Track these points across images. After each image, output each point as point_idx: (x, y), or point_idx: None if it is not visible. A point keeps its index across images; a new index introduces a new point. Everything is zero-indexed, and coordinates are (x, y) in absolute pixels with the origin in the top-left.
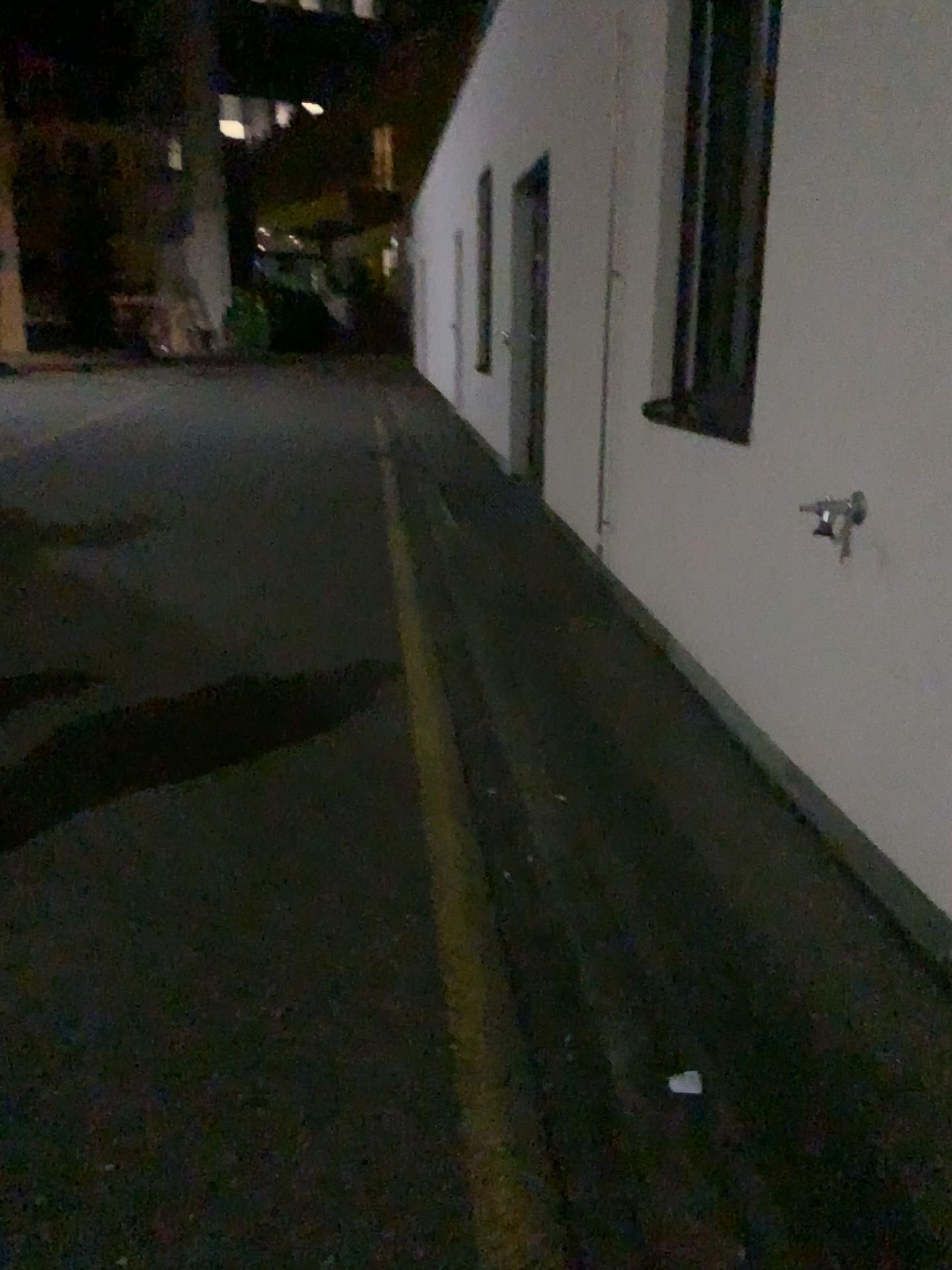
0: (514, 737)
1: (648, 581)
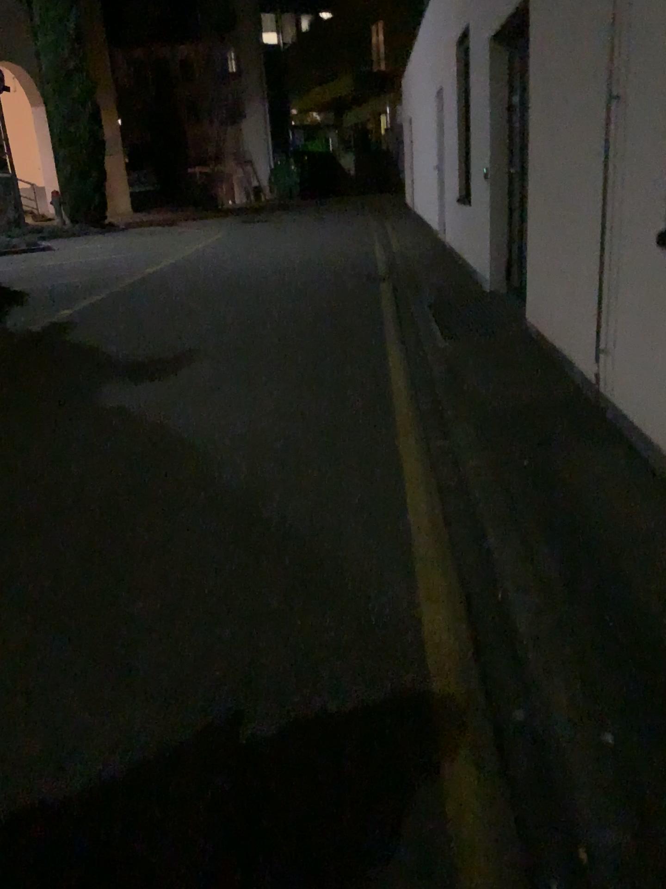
0: (536, 632)
1: (659, 419)
